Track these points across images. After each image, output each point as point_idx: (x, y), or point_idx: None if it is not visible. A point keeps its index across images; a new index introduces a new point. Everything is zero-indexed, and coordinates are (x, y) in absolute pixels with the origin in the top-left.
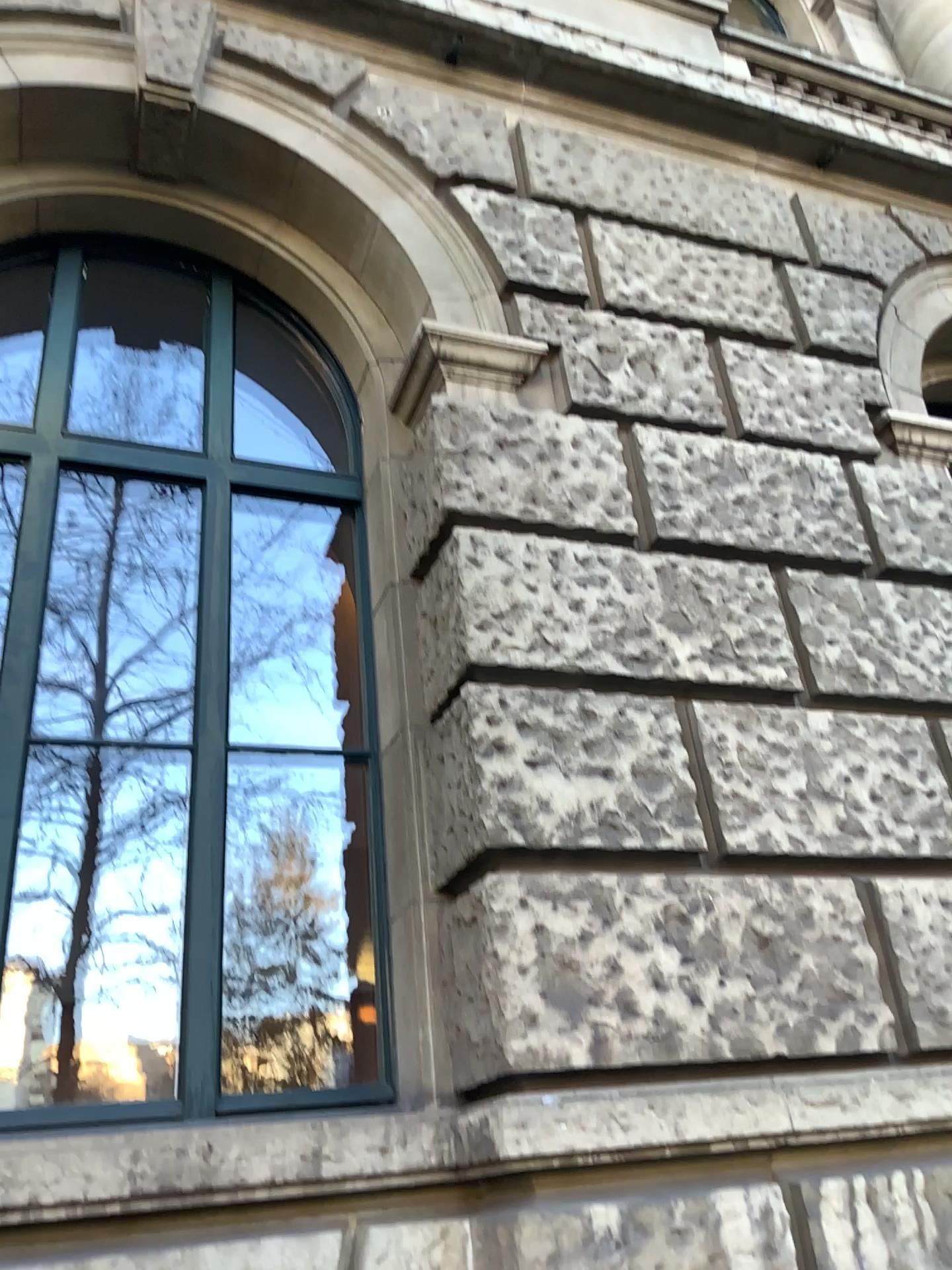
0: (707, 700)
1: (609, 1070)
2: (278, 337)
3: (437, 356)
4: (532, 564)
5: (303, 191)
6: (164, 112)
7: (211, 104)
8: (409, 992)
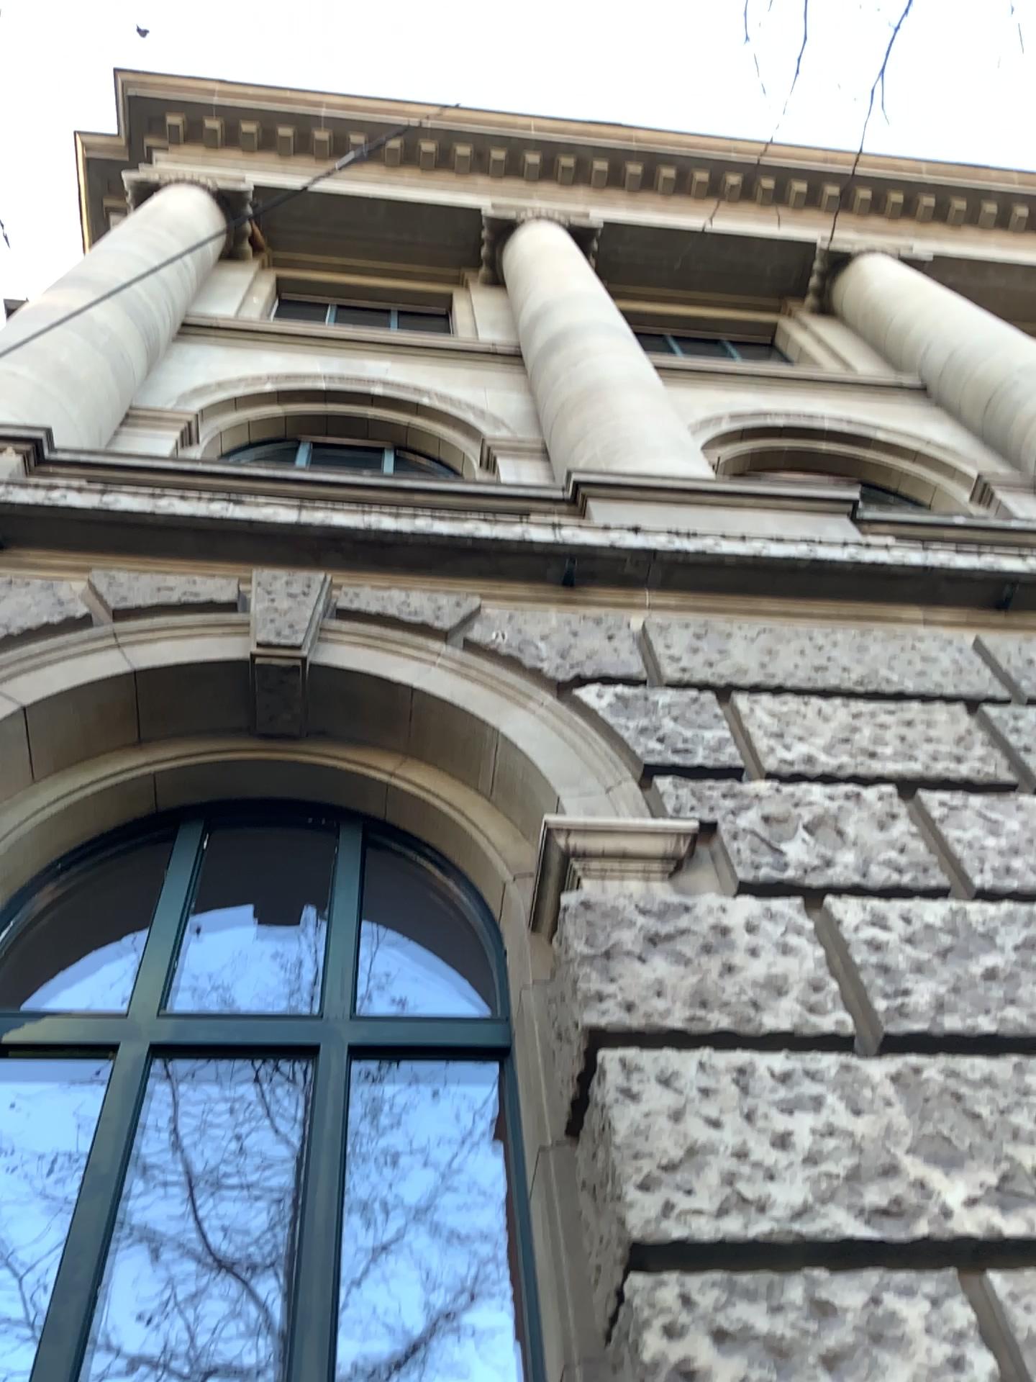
0: (1004, 1264)
1: None
2: (418, 882)
3: (571, 856)
4: (710, 1089)
5: (420, 721)
6: (275, 672)
7: (321, 656)
8: None
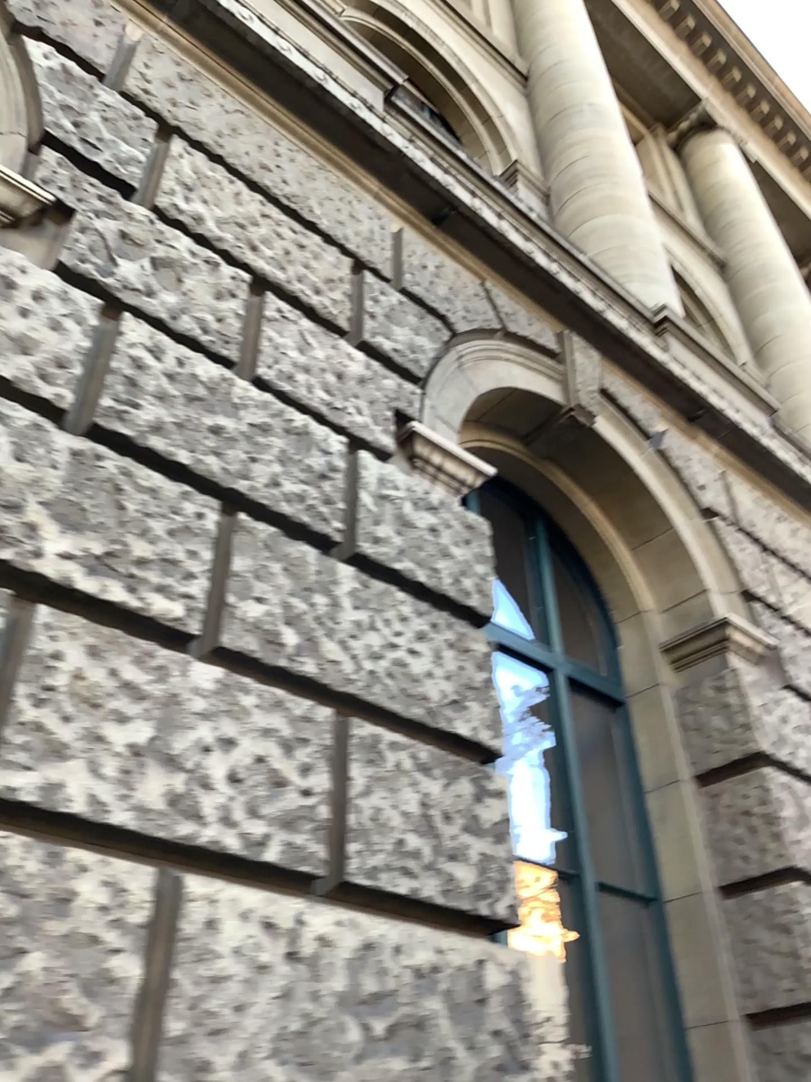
0: (58, 604)
1: None
2: None
3: None
4: None
5: None
6: None
7: None
8: None
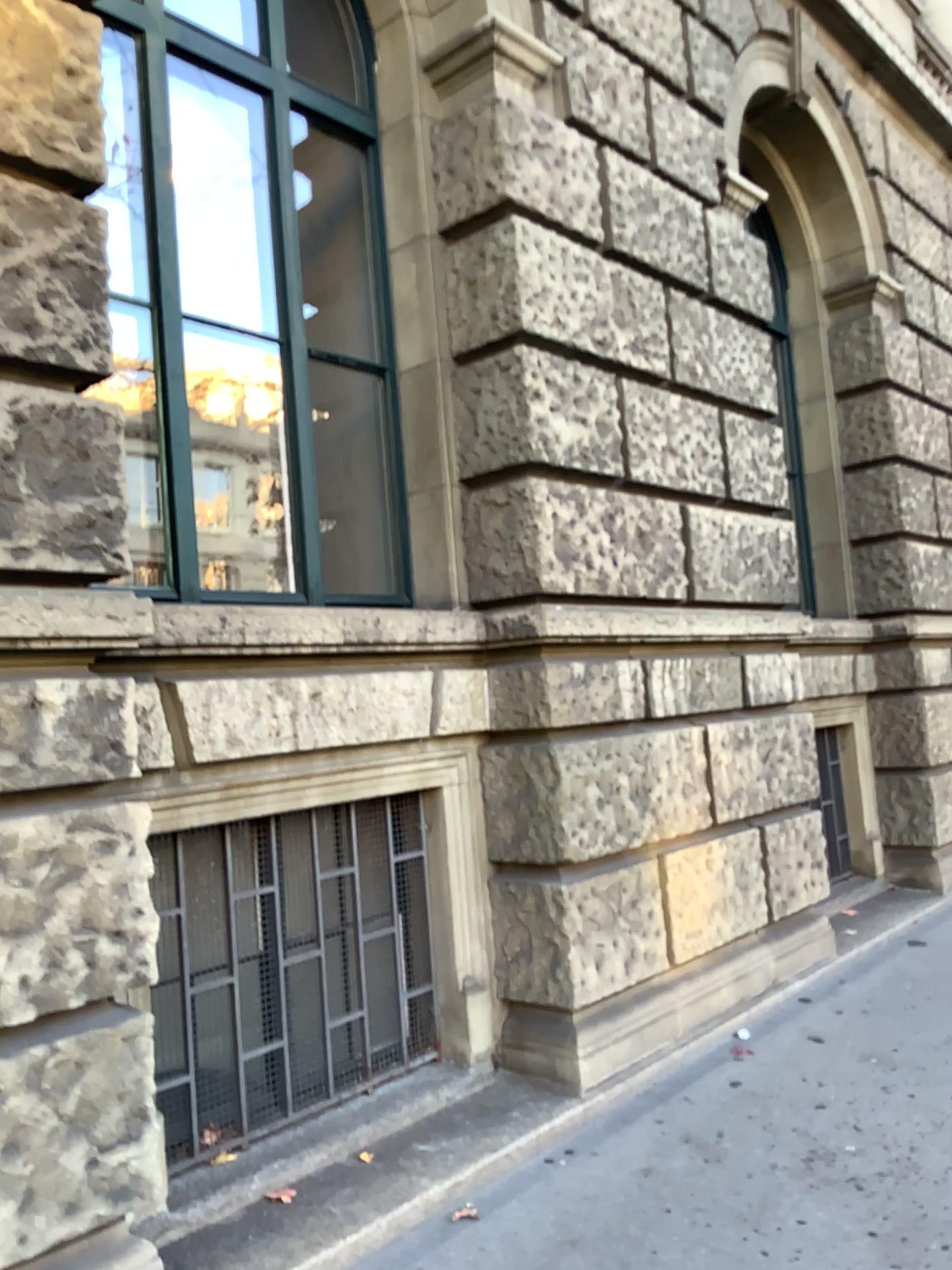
0: (627, 376)
1: (580, 594)
2: None
3: (490, 45)
4: (550, 256)
5: None
6: None
7: None
8: (437, 538)
